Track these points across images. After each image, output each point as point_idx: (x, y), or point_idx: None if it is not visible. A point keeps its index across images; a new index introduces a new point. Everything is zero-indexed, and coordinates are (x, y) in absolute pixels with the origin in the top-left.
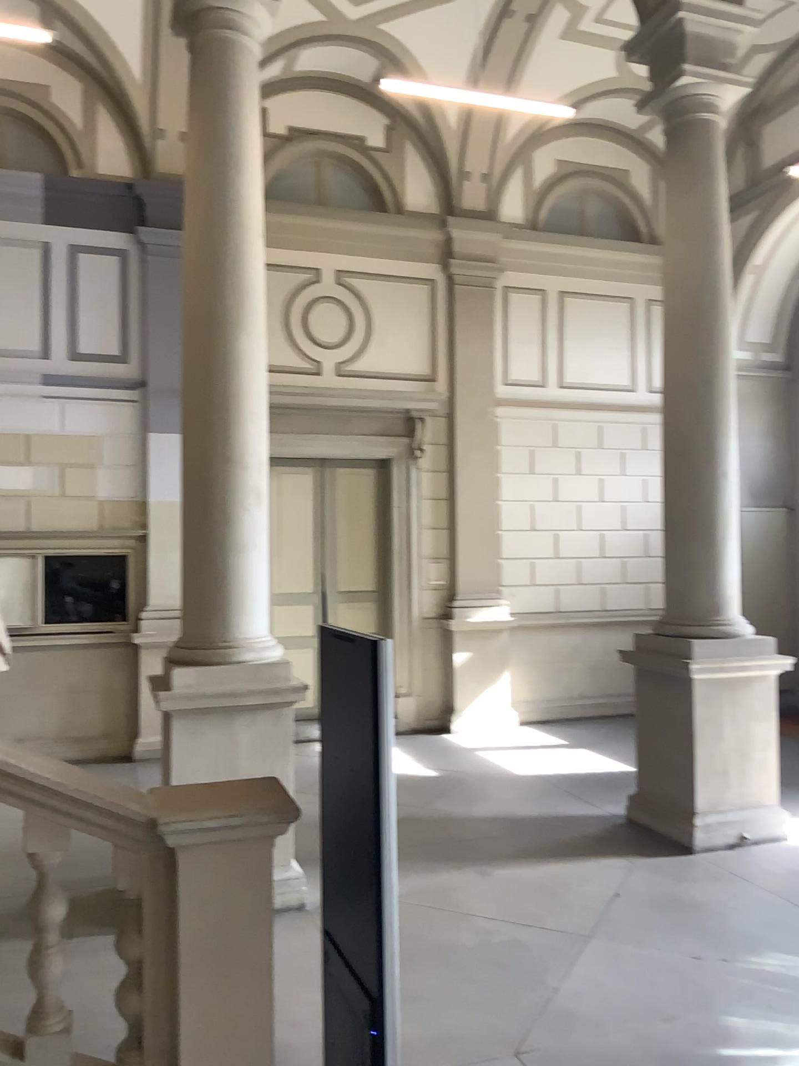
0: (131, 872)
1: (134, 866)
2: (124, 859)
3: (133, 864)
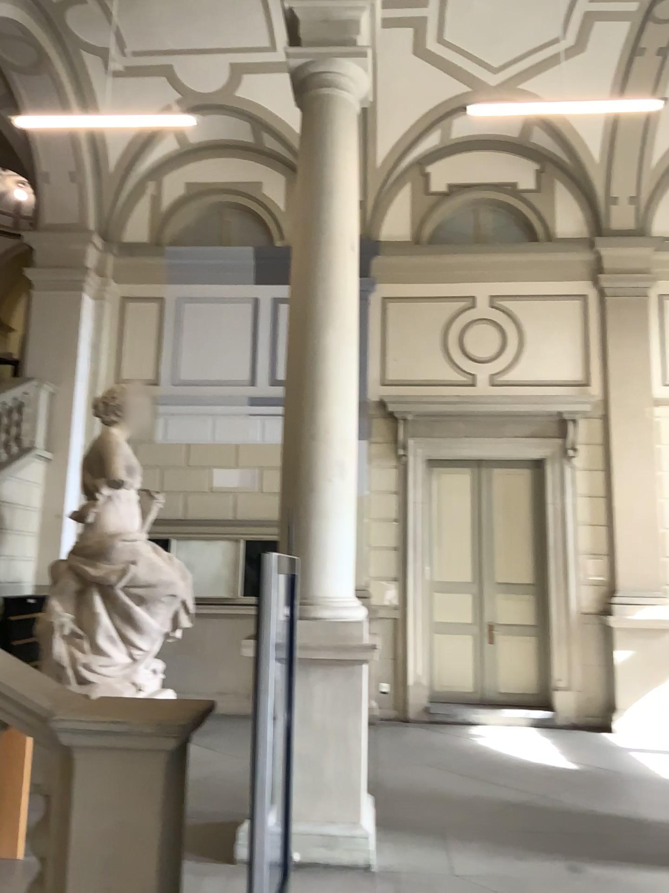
0: (44, 766)
1: (43, 760)
2: (38, 753)
3: (43, 757)
